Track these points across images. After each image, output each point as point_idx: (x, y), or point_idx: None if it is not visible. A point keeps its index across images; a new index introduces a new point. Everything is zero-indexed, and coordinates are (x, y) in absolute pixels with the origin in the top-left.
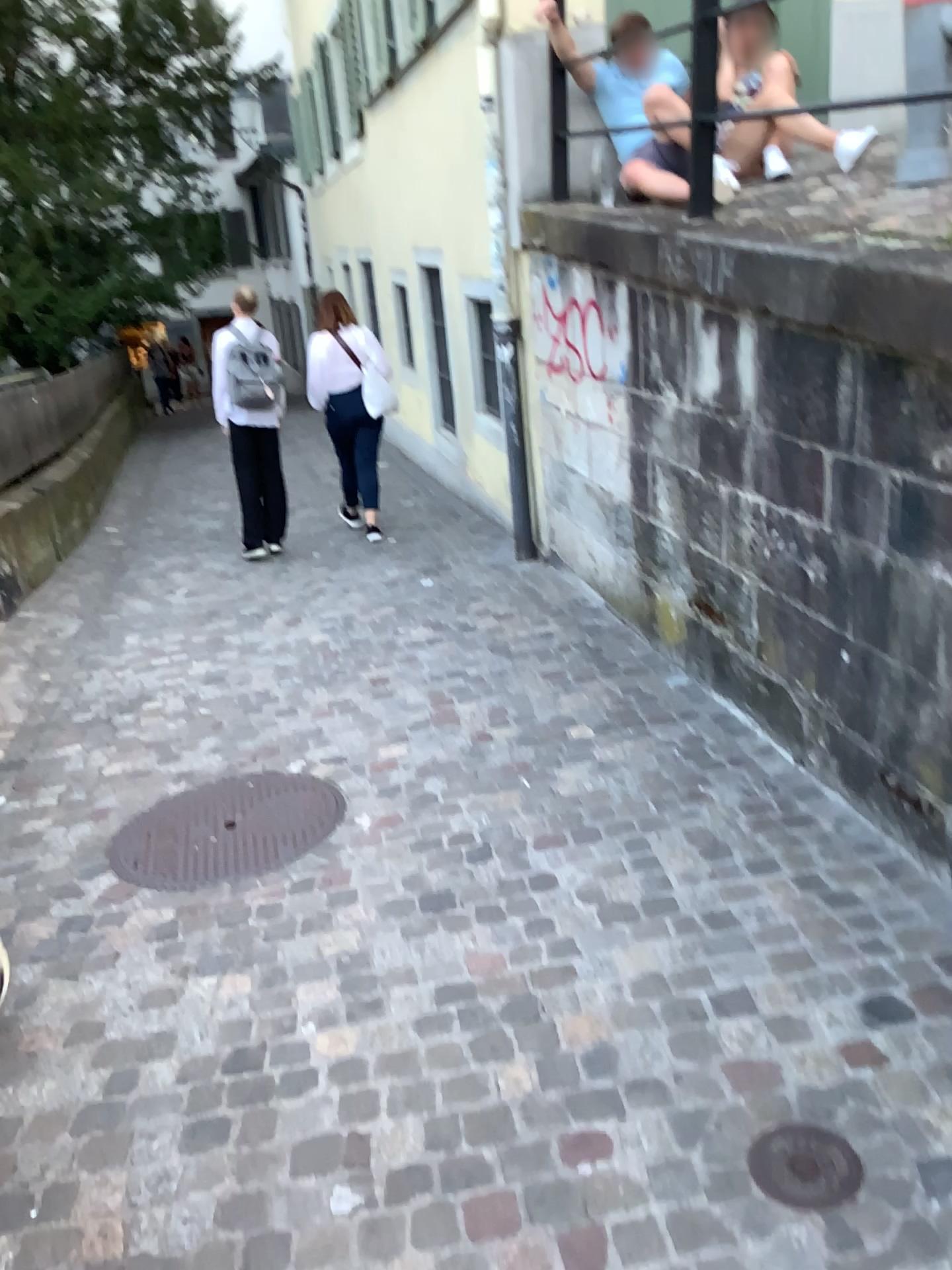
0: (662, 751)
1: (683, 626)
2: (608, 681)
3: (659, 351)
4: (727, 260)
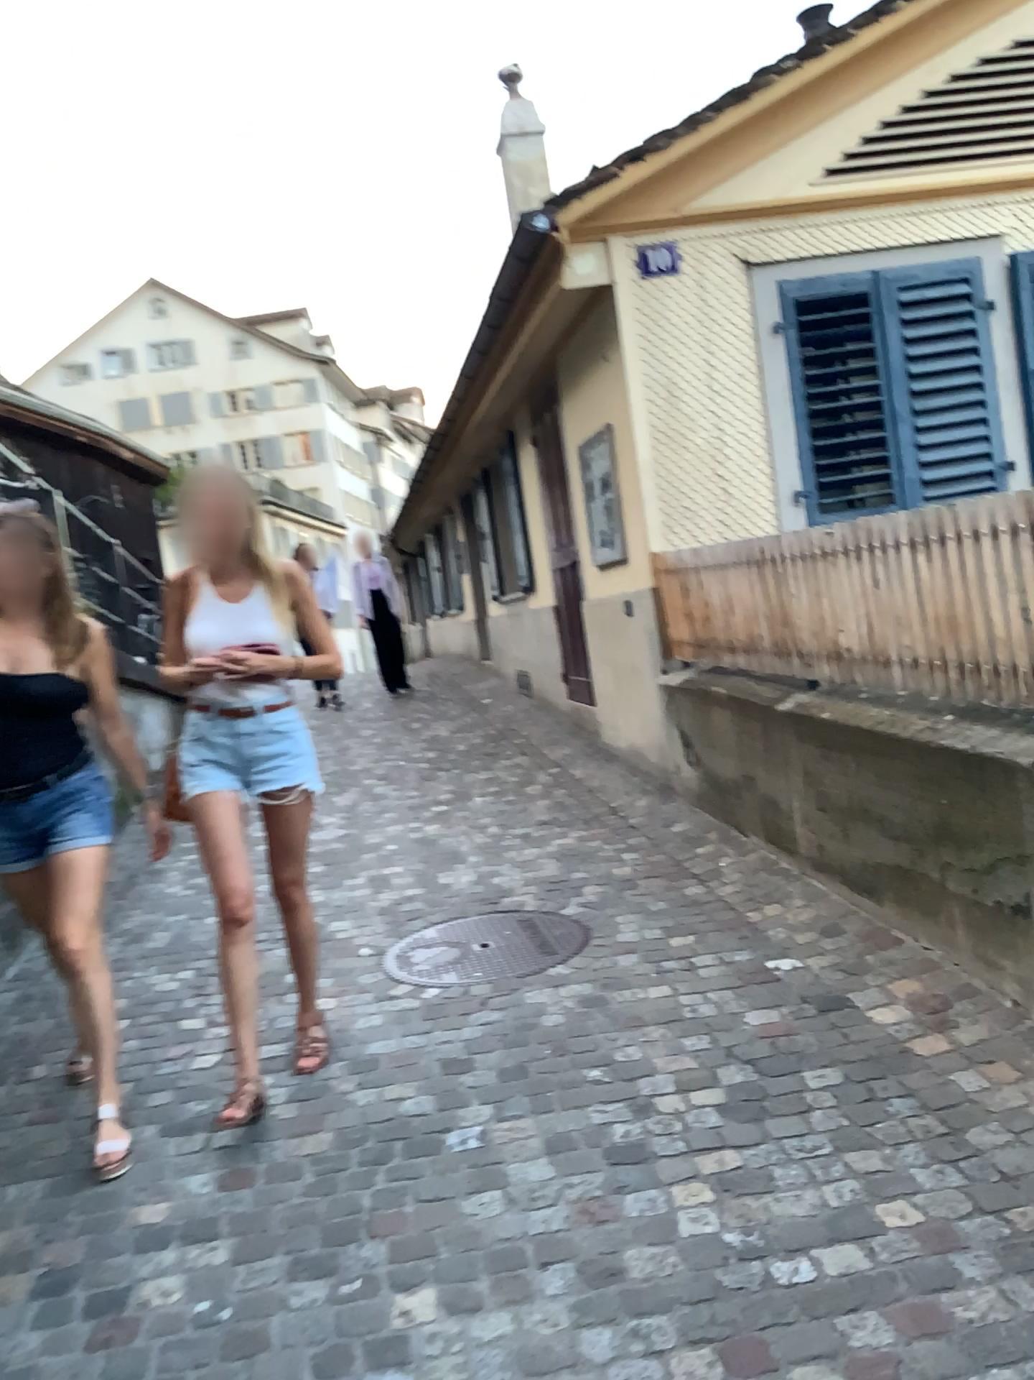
0: None
1: None
2: (17, 1080)
3: None
4: None
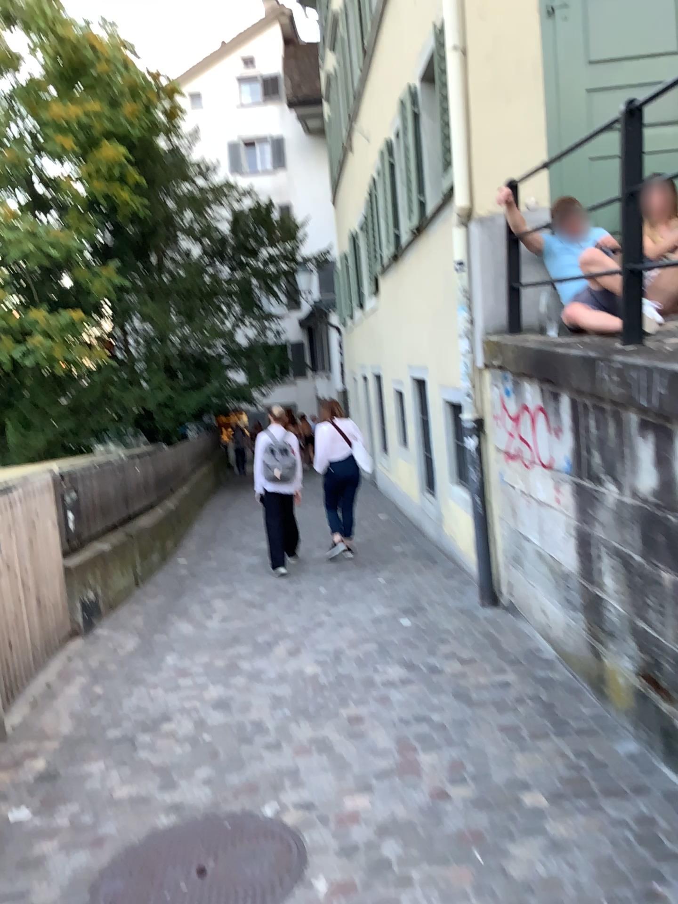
0: (613, 832)
1: (628, 692)
2: (559, 742)
3: (598, 451)
4: (660, 380)
